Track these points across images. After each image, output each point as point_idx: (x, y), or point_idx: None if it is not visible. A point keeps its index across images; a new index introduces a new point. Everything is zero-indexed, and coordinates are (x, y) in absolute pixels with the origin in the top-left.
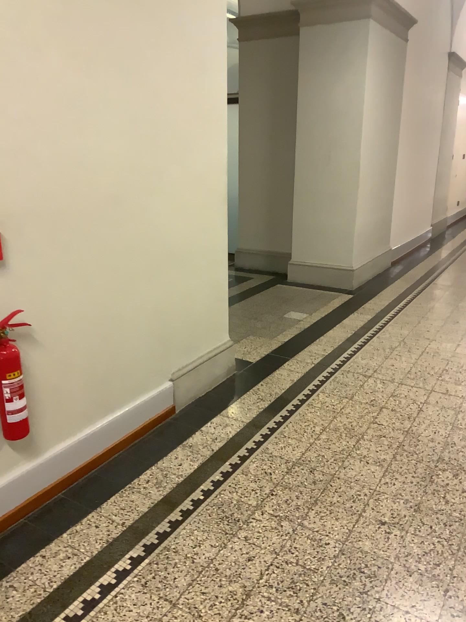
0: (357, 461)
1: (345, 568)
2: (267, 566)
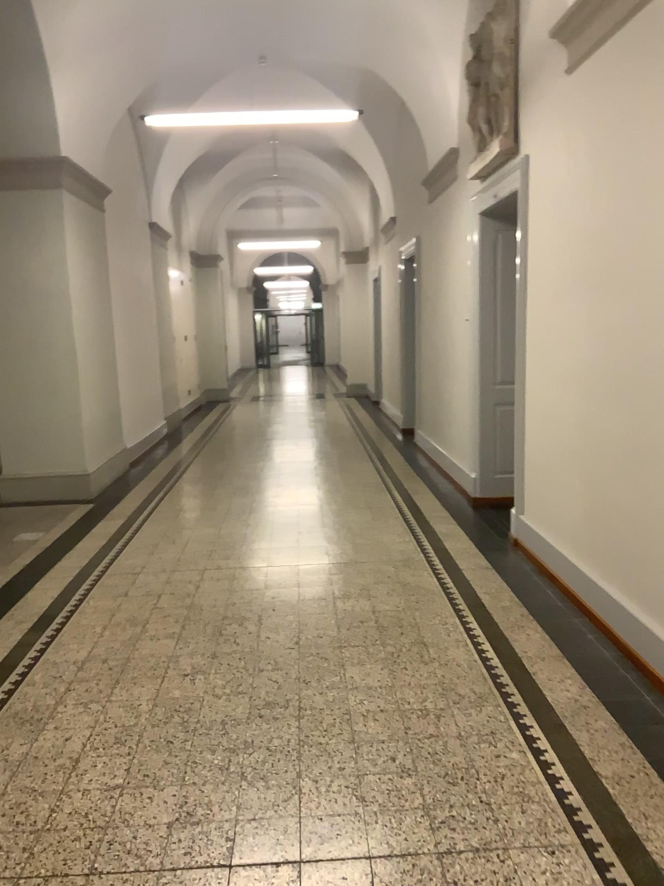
0: (149, 640)
1: (164, 712)
2: (90, 736)
